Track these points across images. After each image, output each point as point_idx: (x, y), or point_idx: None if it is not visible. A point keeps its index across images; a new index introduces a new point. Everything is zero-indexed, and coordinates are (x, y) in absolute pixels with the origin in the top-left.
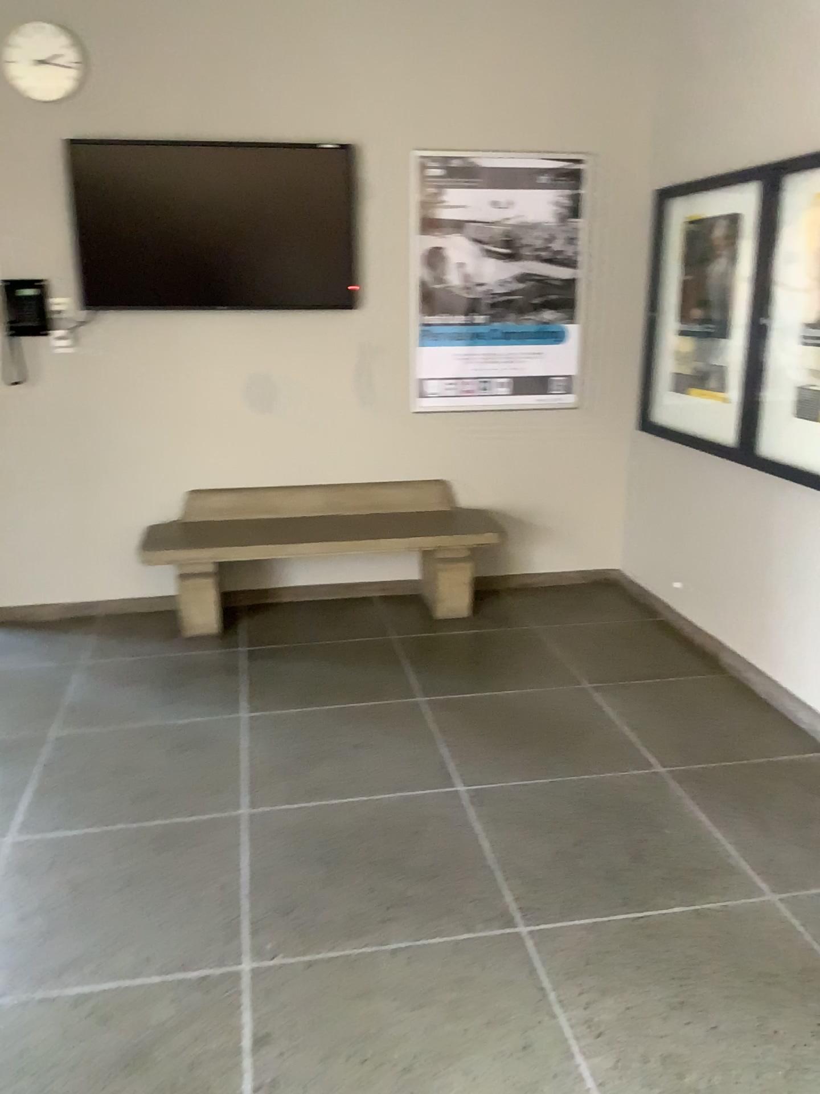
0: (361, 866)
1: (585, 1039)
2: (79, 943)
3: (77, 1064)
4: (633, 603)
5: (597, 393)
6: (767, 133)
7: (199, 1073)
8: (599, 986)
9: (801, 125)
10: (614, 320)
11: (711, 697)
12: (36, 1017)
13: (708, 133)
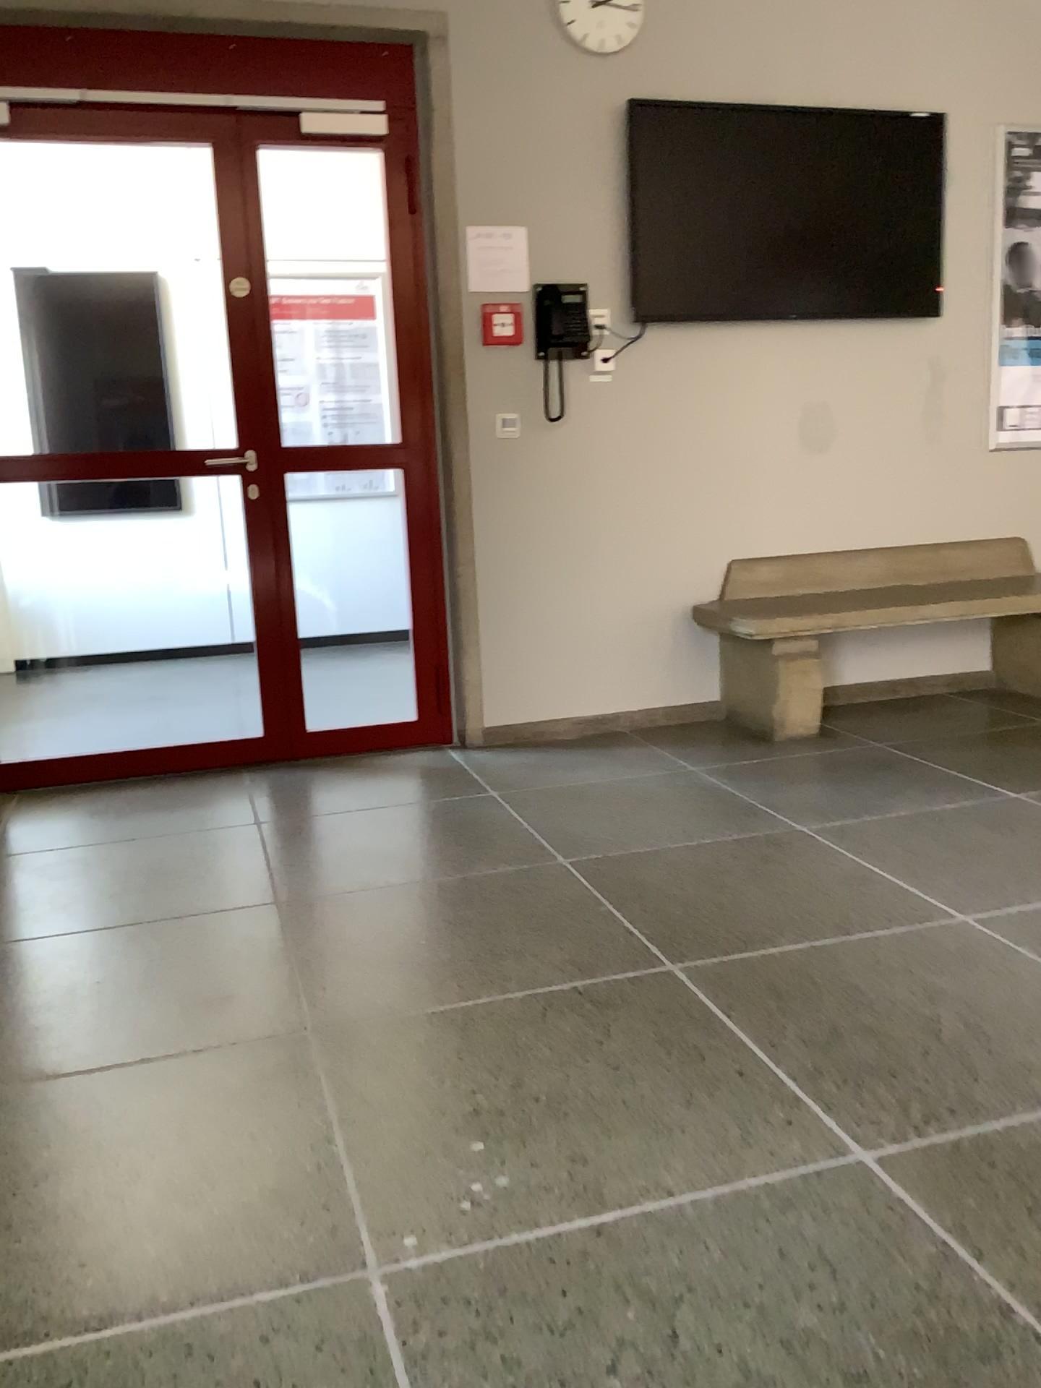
0: None
1: None
2: None
3: None
4: None
5: None
6: None
7: None
8: None
9: None
10: None
11: None
12: None
13: None
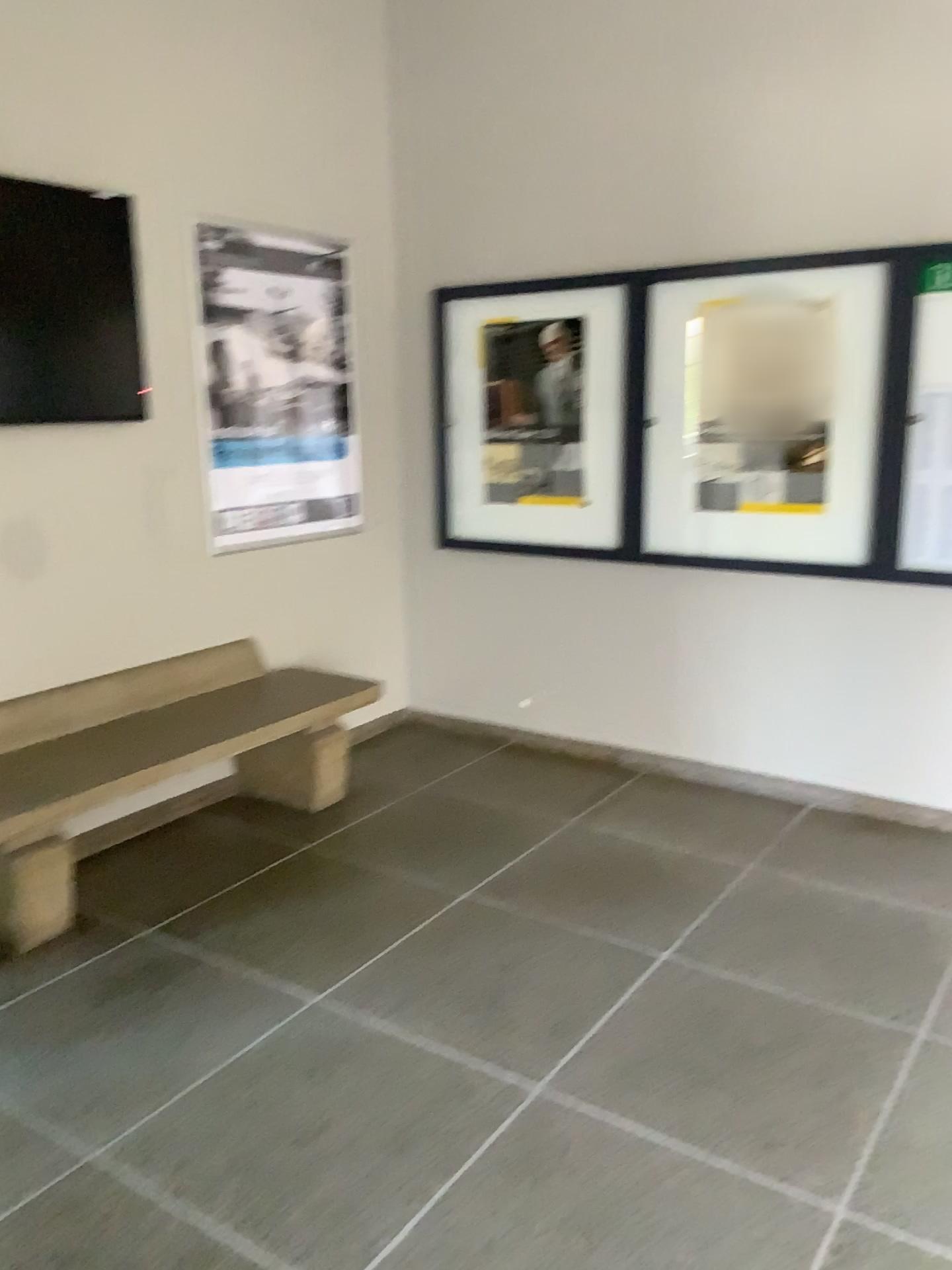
0: (742, 1063)
1: None
2: None
3: None
4: (472, 739)
5: (373, 514)
6: (625, 242)
7: None
8: None
9: (674, 238)
10: (381, 431)
11: (672, 797)
12: None
13: (513, 235)
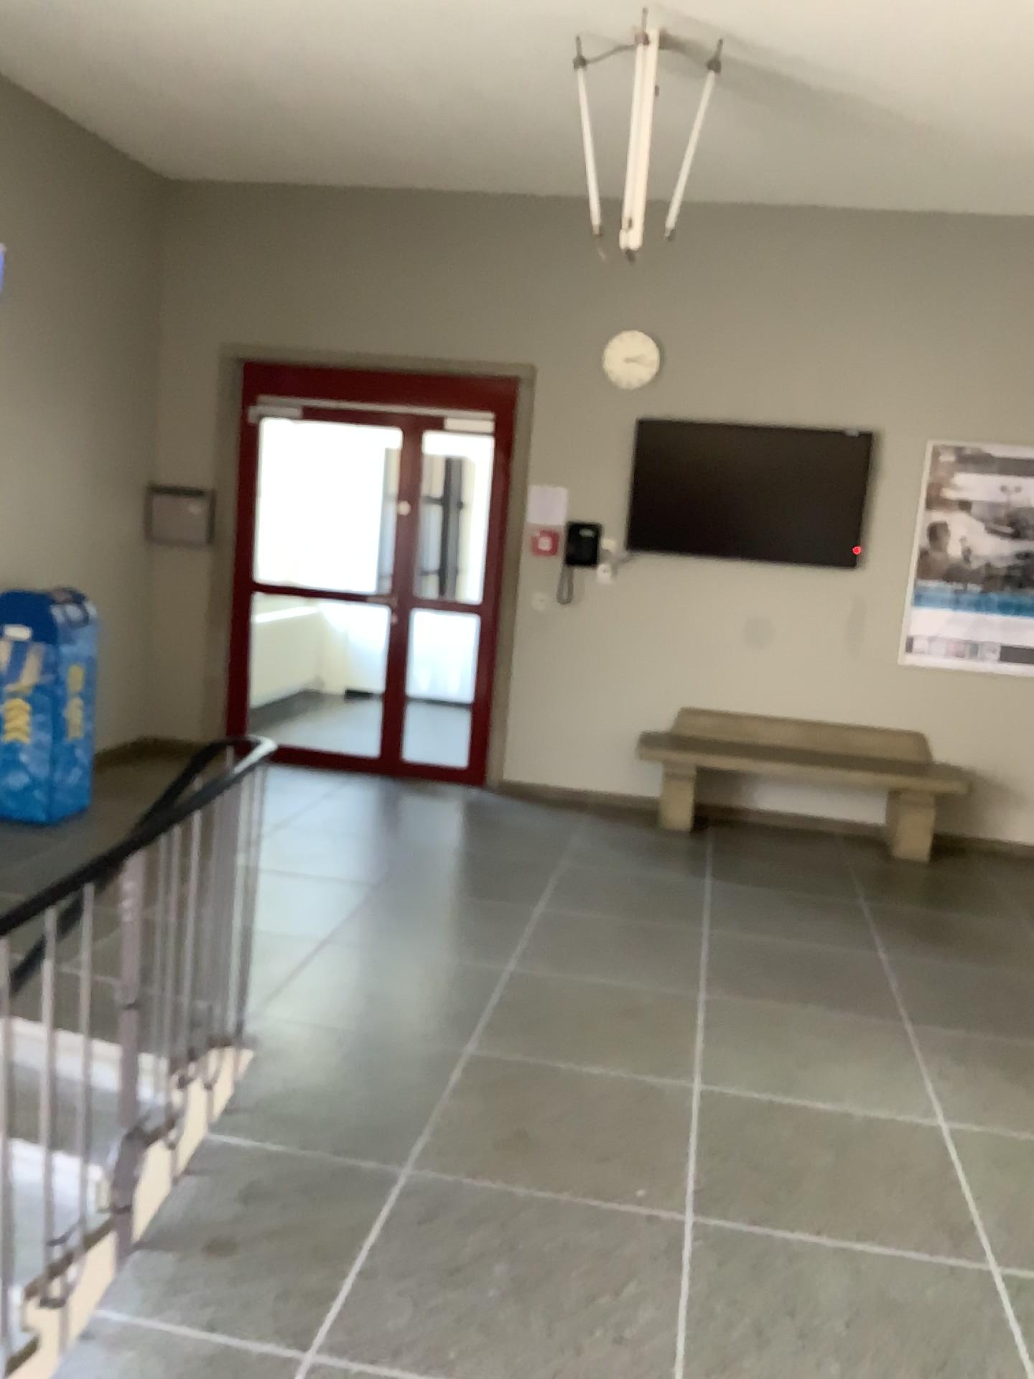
0: (793, 972)
1: (938, 1073)
2: (593, 963)
3: (596, 1006)
4: None
5: None
6: None
7: (672, 1024)
8: (958, 1058)
9: None
10: None
11: None
12: (570, 984)
13: None
